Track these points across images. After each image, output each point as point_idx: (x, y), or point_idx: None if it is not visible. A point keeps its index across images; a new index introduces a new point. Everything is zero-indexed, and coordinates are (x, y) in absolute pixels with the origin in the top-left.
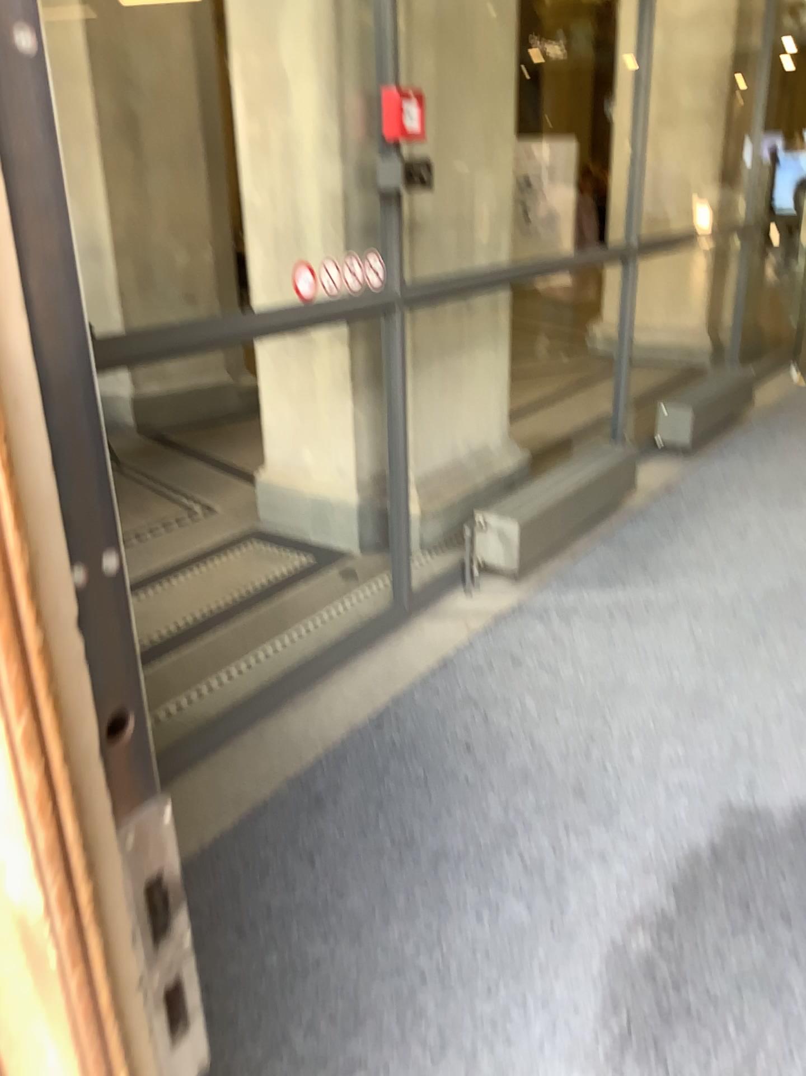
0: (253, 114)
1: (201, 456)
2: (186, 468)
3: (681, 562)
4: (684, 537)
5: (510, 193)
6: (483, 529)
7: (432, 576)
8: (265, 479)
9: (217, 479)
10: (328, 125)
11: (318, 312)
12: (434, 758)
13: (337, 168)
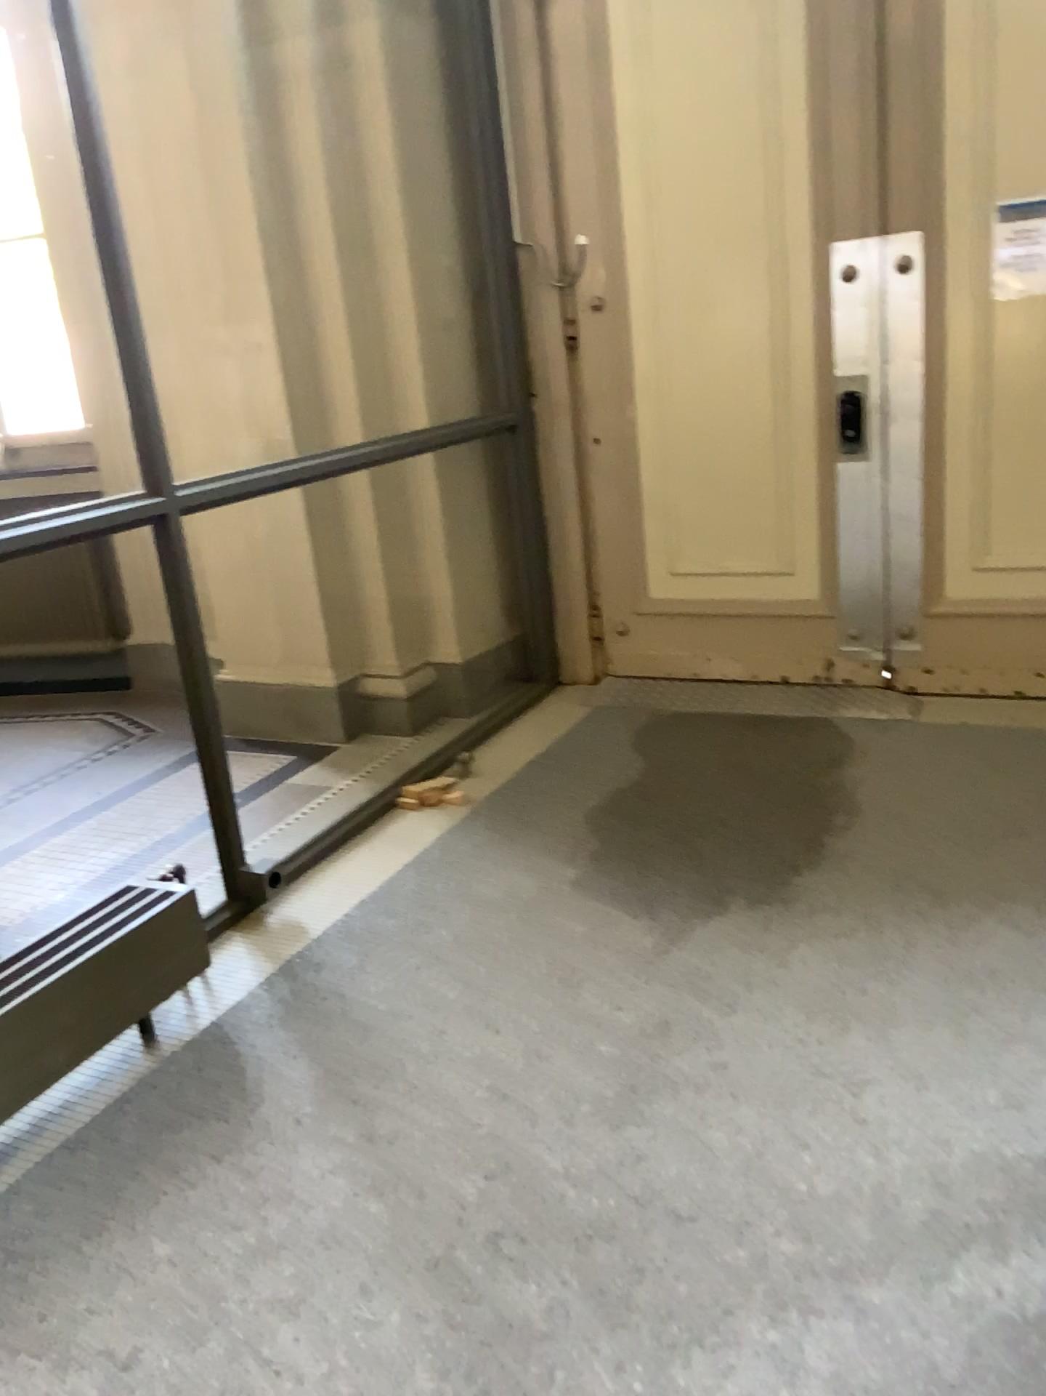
0: None
1: None
2: None
3: None
4: None
5: None
6: None
7: None
8: None
9: None
10: None
11: None
12: None
13: None
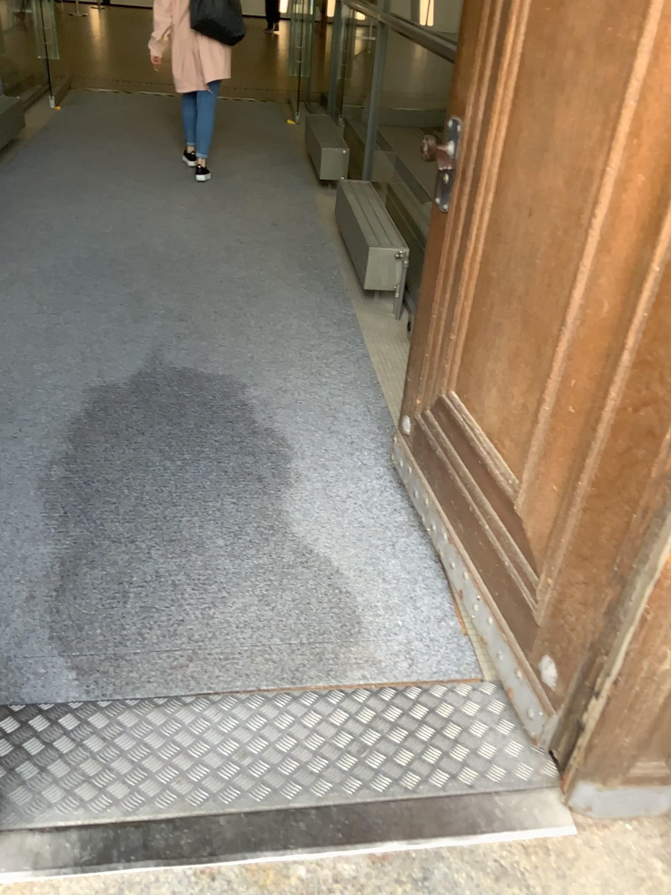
0: None
1: None
2: None
3: (9, 247)
4: (4, 229)
5: None
6: None
7: None
8: None
9: None
10: None
11: None
12: None
13: None
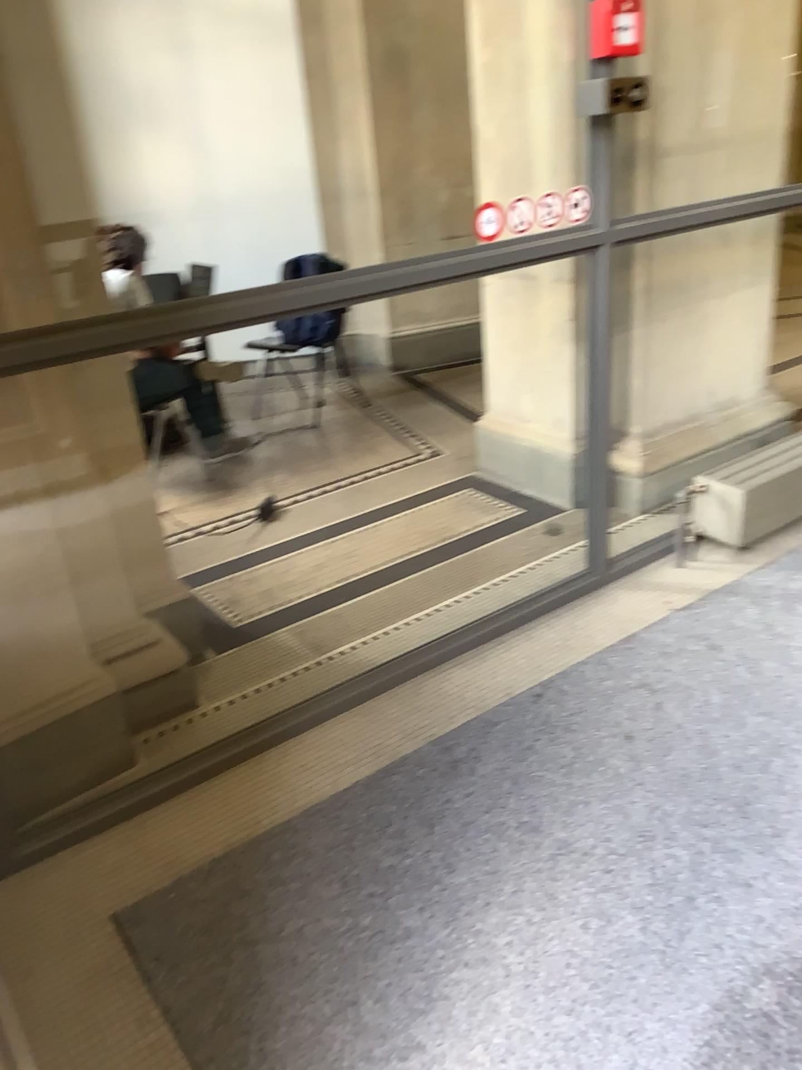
0: (486, 45)
1: (448, 402)
2: (431, 413)
3: None
4: None
5: (786, 107)
6: (706, 495)
7: (649, 543)
8: (490, 430)
9: (457, 425)
10: (560, 49)
11: (504, 259)
12: (596, 746)
13: (569, 95)
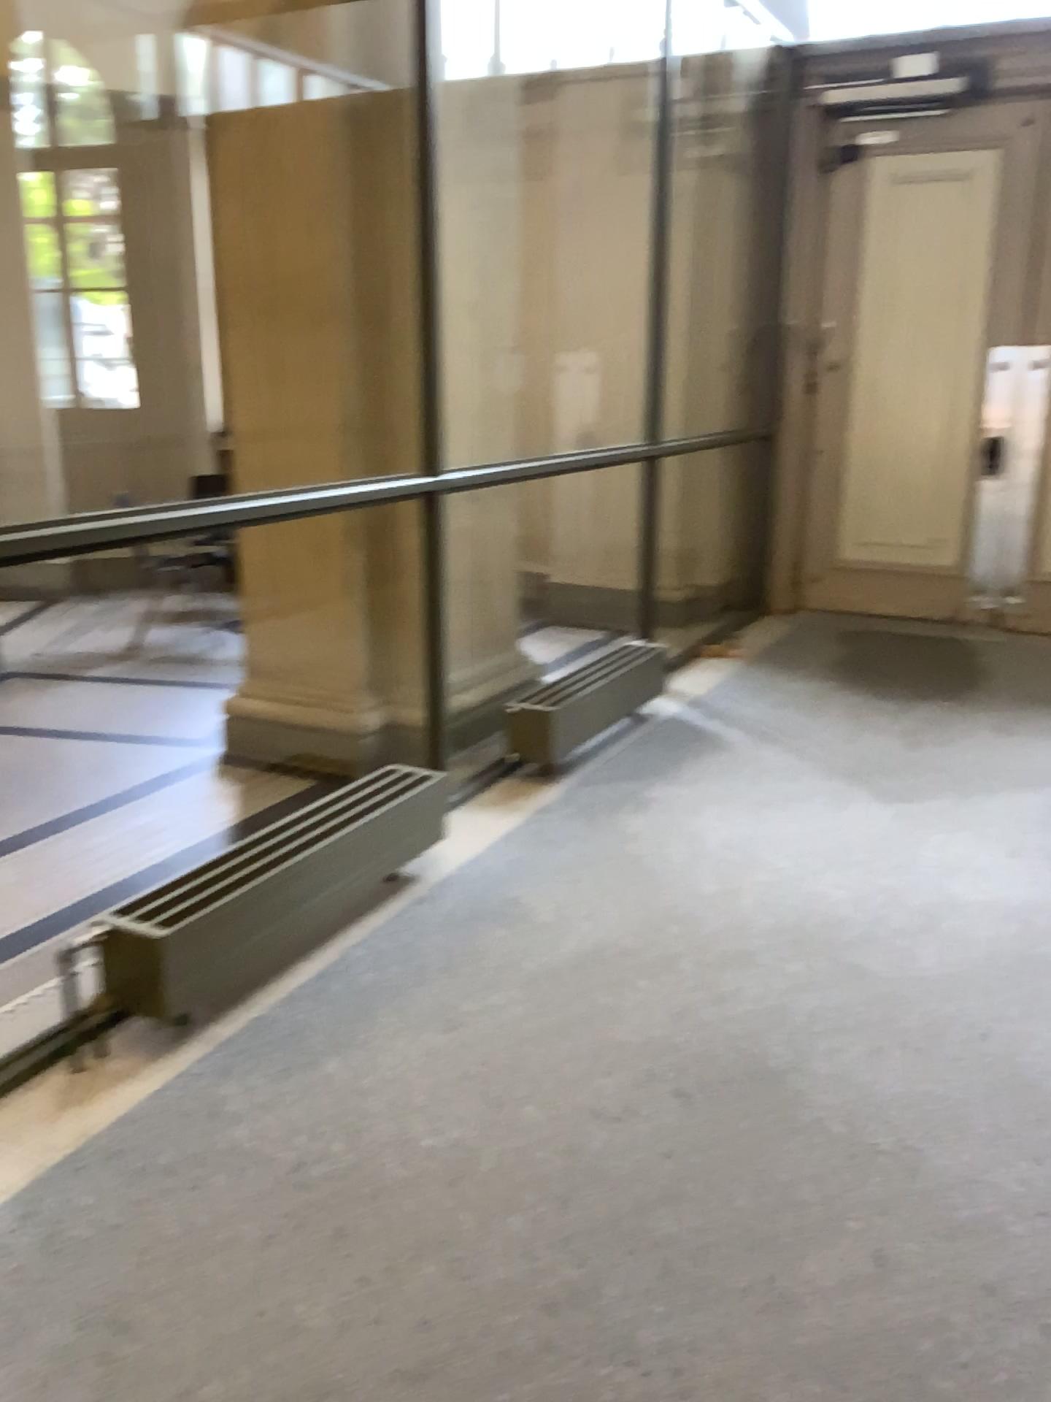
0: None
1: None
2: None
3: None
4: None
5: None
6: None
7: None
8: None
9: None
10: None
11: None
12: None
13: None
